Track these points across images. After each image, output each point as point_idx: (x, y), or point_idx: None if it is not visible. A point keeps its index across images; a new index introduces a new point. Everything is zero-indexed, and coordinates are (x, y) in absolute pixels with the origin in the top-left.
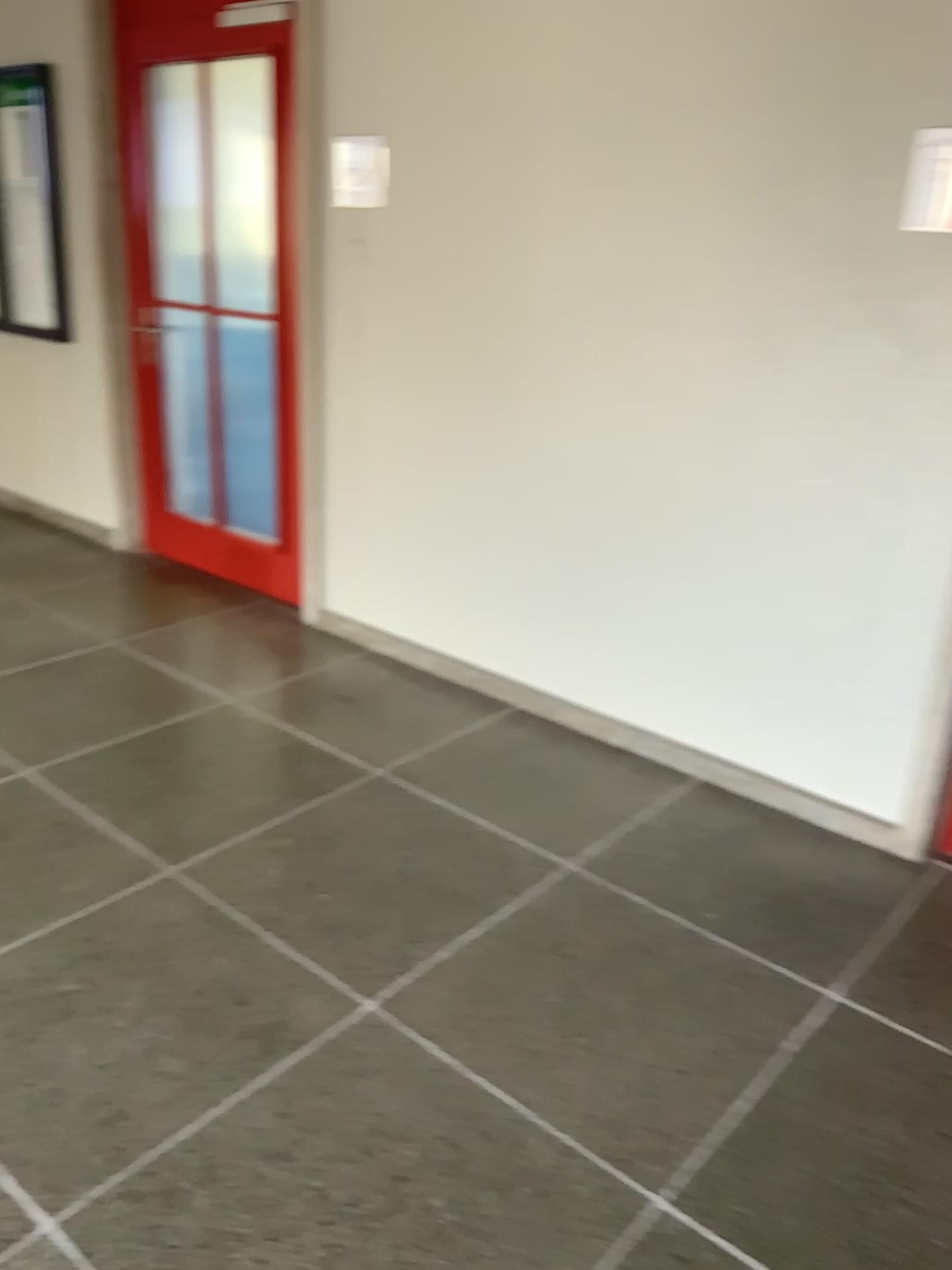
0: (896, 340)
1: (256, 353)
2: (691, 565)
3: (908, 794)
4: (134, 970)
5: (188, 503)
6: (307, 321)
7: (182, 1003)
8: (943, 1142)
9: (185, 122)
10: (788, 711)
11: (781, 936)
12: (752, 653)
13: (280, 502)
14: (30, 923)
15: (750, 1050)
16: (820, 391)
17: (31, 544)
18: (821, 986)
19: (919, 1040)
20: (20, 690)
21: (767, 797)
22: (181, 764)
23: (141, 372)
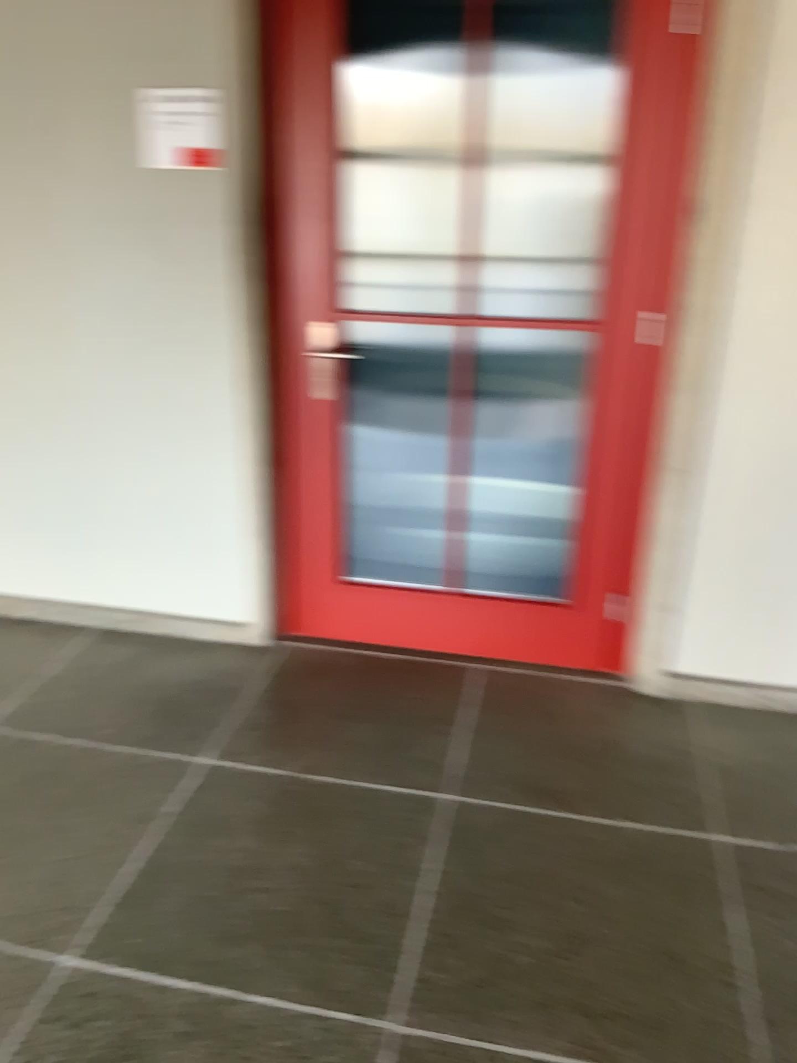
0: (161, 254)
1: None
2: (48, 454)
3: (247, 598)
4: None
5: None
6: None
7: None
8: (282, 837)
9: None
10: (151, 556)
11: (162, 730)
12: (113, 517)
13: None
14: None
15: (138, 822)
16: (114, 298)
17: None
18: (194, 757)
19: (265, 772)
20: None
21: (151, 628)
22: None
23: None
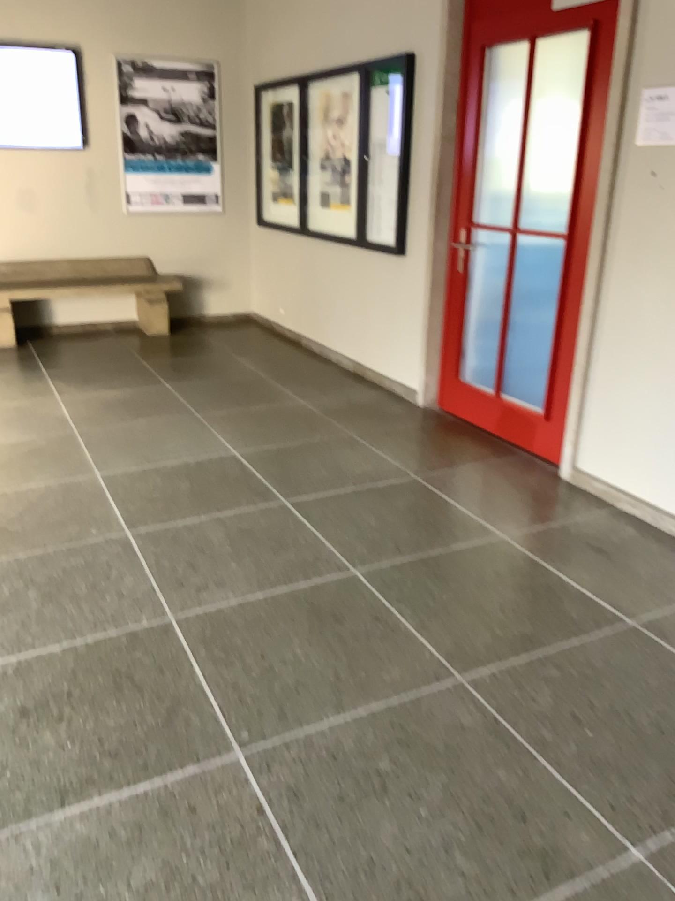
0: None
1: (545, 263)
2: None
3: None
4: (432, 764)
5: (475, 375)
6: (596, 239)
7: (470, 806)
8: None
9: (511, 87)
10: None
11: None
12: None
13: (551, 381)
14: (355, 701)
15: None
16: None
17: (360, 394)
18: None
19: None
20: (351, 506)
21: None
22: (467, 585)
23: (452, 276)
